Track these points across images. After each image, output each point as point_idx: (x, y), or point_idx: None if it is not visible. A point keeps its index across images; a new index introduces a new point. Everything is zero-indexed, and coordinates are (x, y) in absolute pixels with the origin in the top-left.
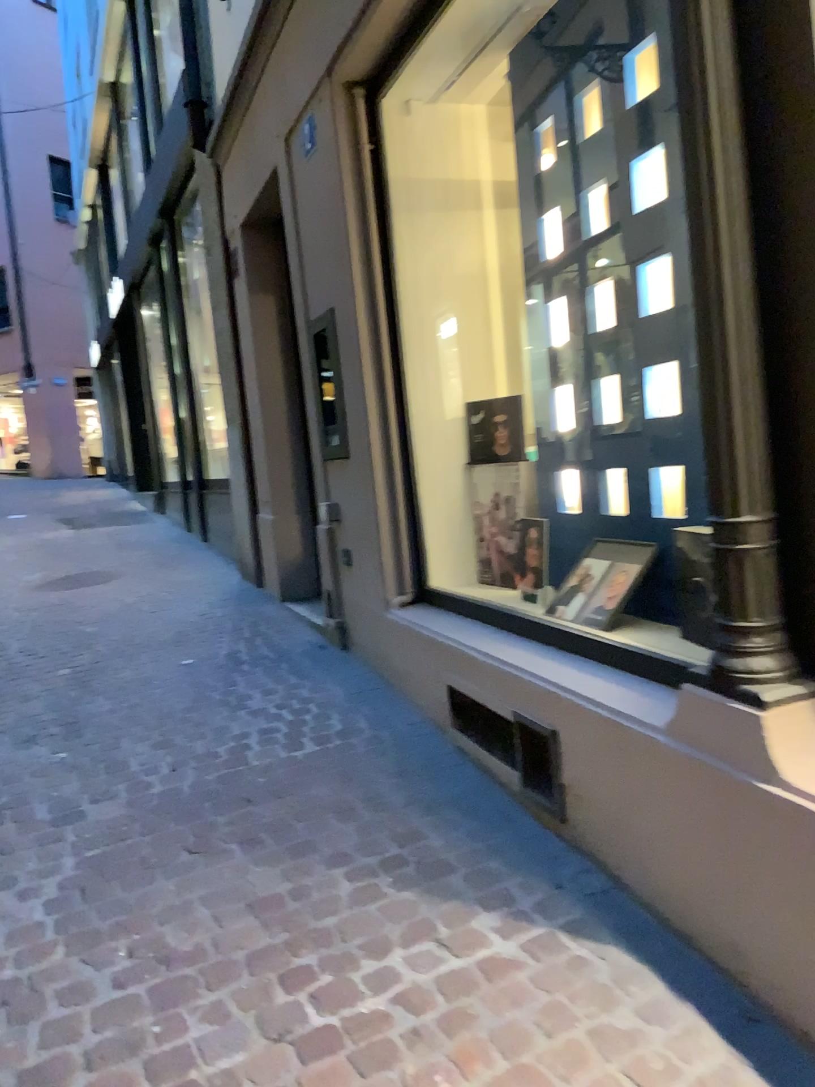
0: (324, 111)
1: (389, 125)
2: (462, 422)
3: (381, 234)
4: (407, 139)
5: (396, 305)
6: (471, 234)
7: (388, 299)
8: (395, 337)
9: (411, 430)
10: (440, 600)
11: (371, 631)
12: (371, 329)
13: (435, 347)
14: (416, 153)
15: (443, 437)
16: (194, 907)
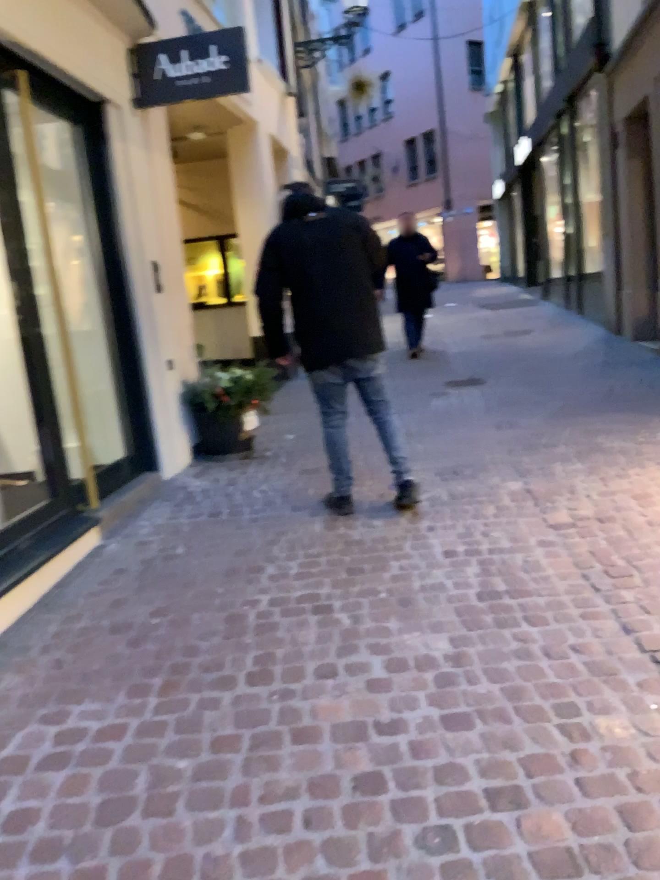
0: None
1: None
2: None
3: None
4: None
5: None
6: None
7: None
8: None
9: None
10: None
11: None
12: None
13: None
14: None
15: None
16: (596, 420)
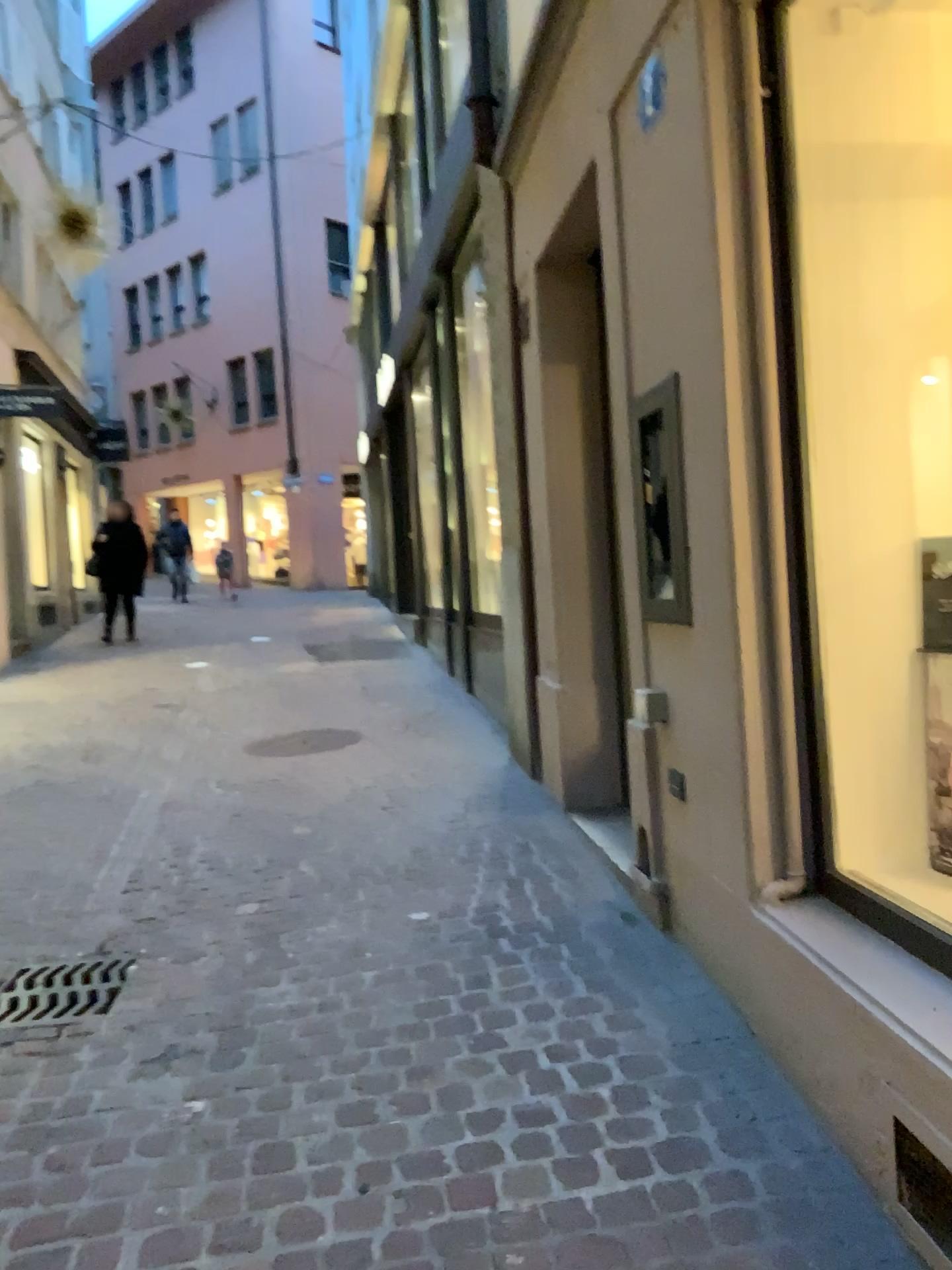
0: (680, 45)
1: (798, 50)
2: (909, 577)
3: (774, 242)
4: (831, 74)
5: (796, 368)
6: (937, 240)
7: (781, 358)
8: (790, 424)
9: (812, 589)
10: (860, 908)
11: (717, 924)
12: (748, 410)
13: (863, 440)
14: (845, 99)
15: (872, 603)
16: None
